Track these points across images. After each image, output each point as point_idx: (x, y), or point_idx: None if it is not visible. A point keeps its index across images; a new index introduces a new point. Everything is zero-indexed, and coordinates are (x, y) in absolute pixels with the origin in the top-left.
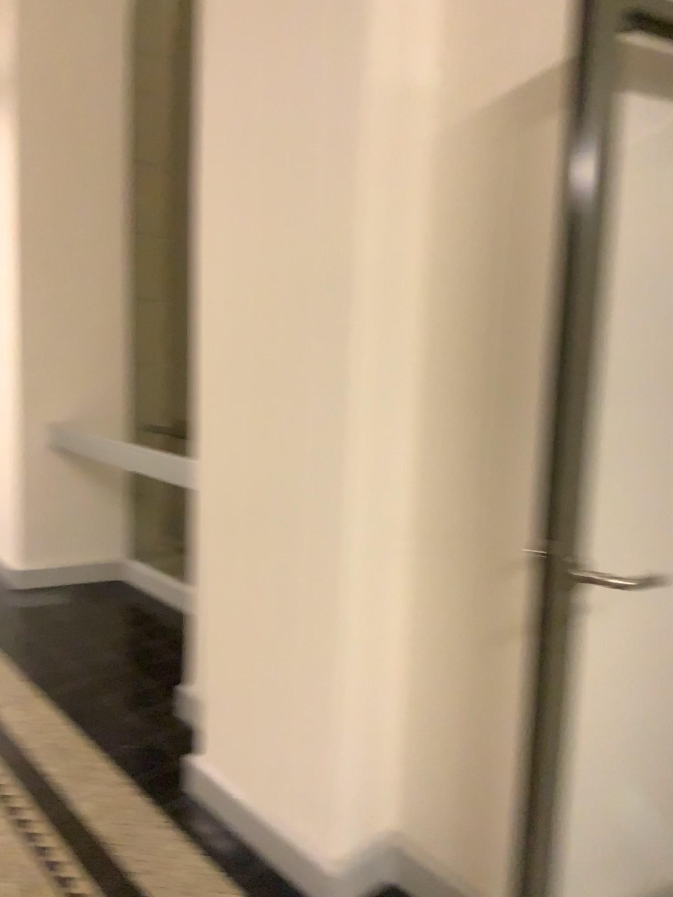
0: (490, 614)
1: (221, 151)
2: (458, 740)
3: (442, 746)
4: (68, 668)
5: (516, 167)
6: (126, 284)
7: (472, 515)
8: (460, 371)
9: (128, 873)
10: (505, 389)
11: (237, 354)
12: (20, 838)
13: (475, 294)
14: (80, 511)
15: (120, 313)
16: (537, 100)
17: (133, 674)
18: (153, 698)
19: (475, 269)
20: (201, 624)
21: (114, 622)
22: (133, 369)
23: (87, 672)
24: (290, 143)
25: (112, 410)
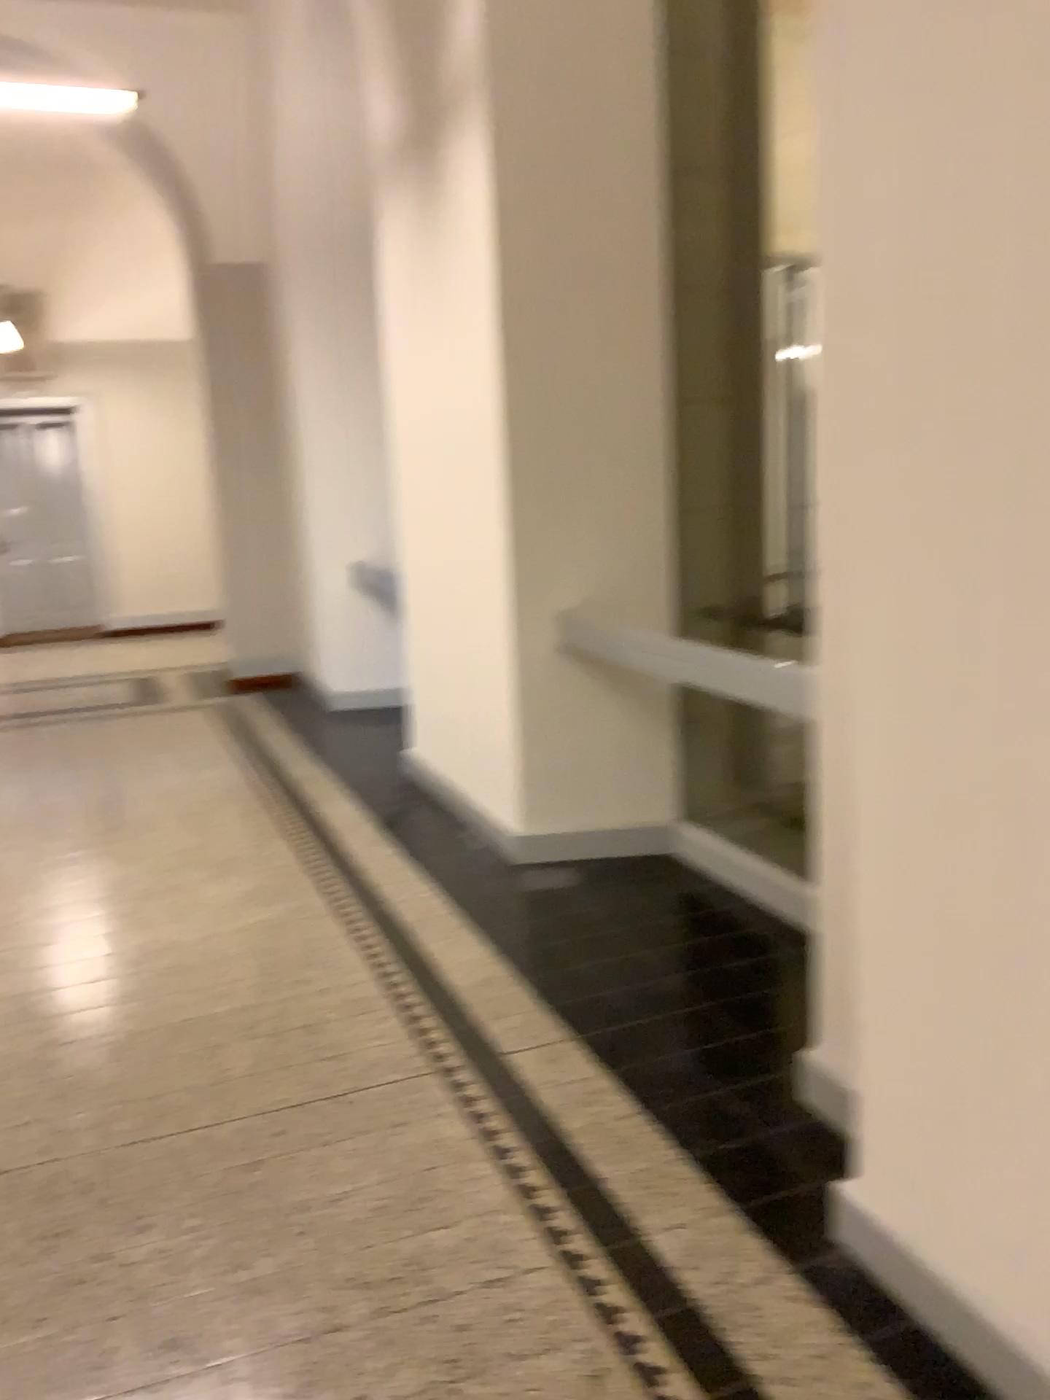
0: None
1: (888, 98)
2: None
3: None
4: (614, 1003)
5: None
6: (670, 378)
7: None
8: None
9: (757, 1386)
10: None
11: (929, 480)
12: (575, 1289)
13: None
14: (611, 748)
15: (662, 428)
16: None
17: (718, 1020)
18: (757, 1067)
19: None
20: (857, 964)
21: (675, 928)
22: (685, 516)
23: (645, 1011)
24: (1048, 44)
25: (654, 586)
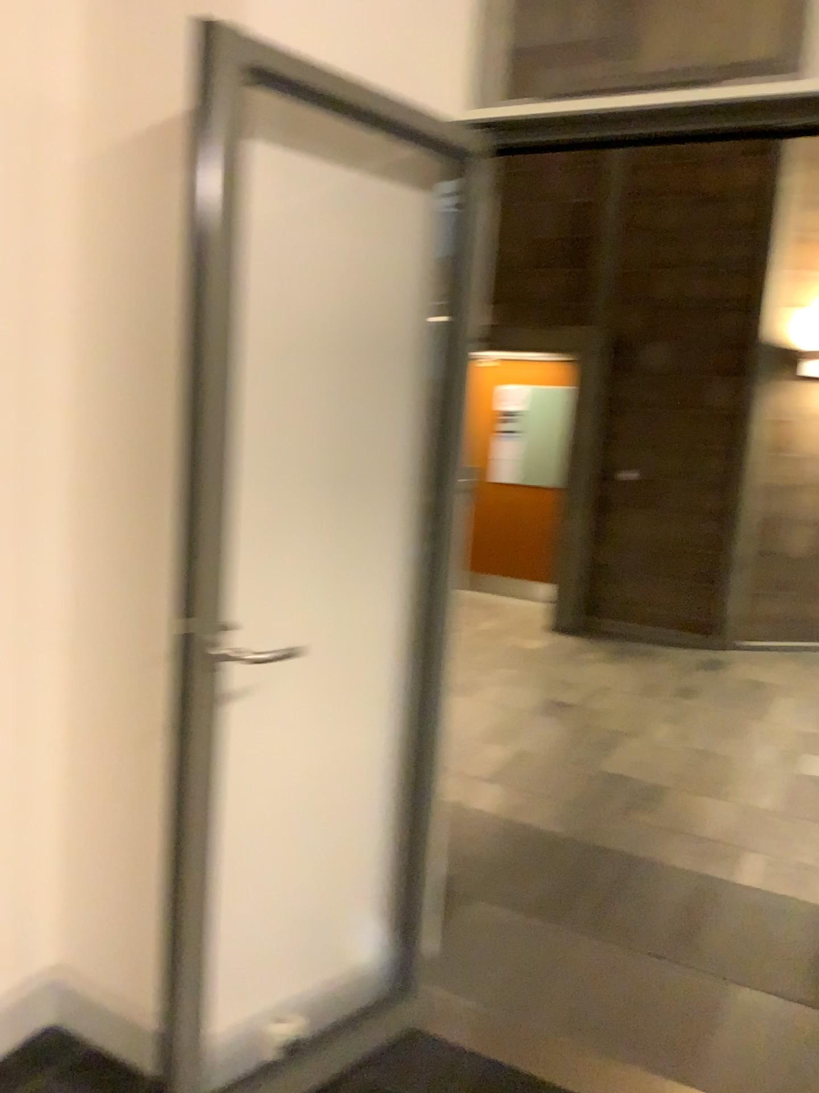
0: (126, 701)
1: None
2: (98, 843)
3: (82, 852)
4: None
5: (137, 215)
6: None
7: (106, 595)
8: (89, 435)
9: None
10: (133, 456)
11: None
12: None
13: (102, 350)
14: None
15: None
16: (156, 146)
17: None
18: None
19: (100, 322)
20: None
21: None
22: None
23: None
24: None
25: None
